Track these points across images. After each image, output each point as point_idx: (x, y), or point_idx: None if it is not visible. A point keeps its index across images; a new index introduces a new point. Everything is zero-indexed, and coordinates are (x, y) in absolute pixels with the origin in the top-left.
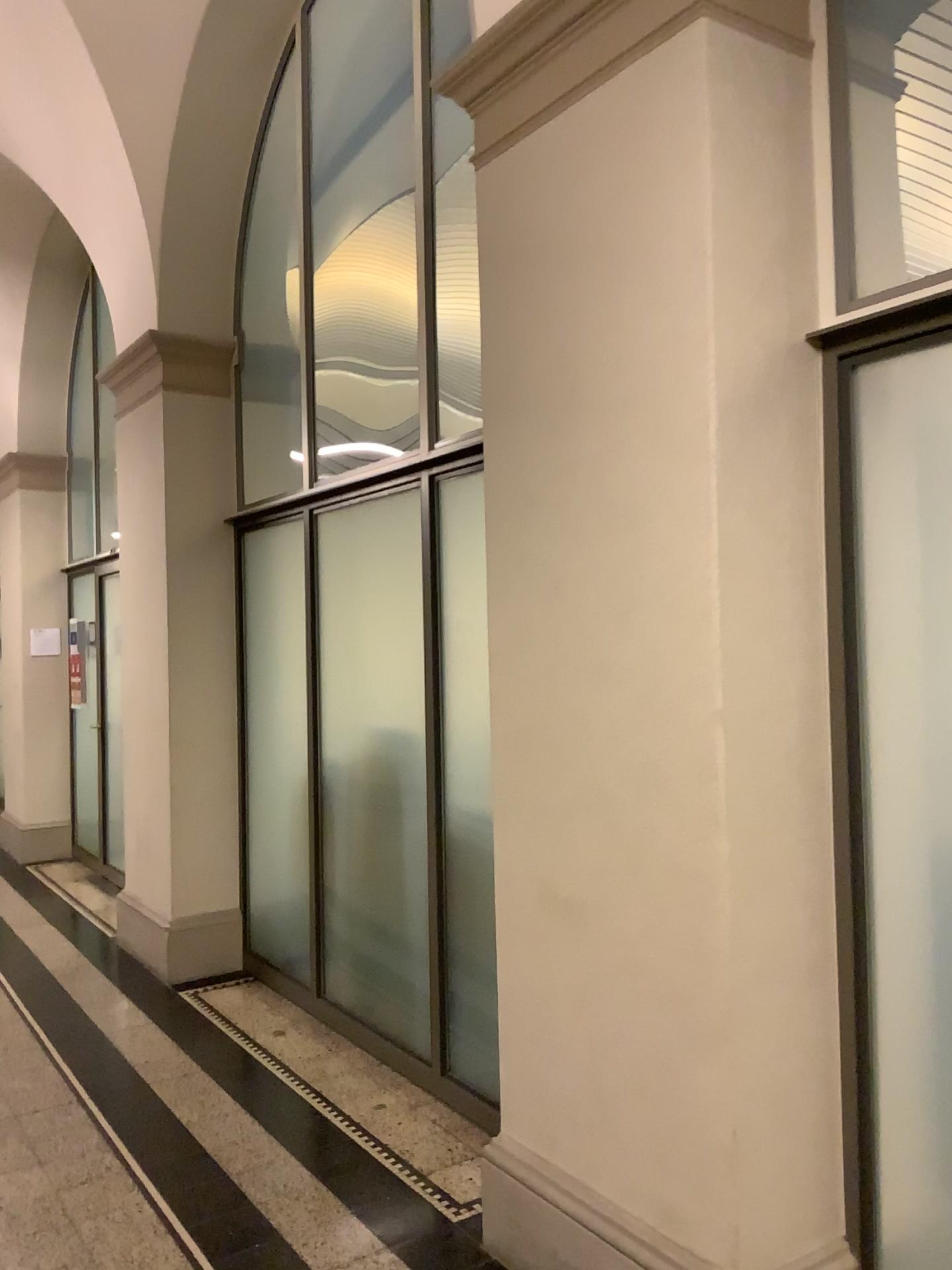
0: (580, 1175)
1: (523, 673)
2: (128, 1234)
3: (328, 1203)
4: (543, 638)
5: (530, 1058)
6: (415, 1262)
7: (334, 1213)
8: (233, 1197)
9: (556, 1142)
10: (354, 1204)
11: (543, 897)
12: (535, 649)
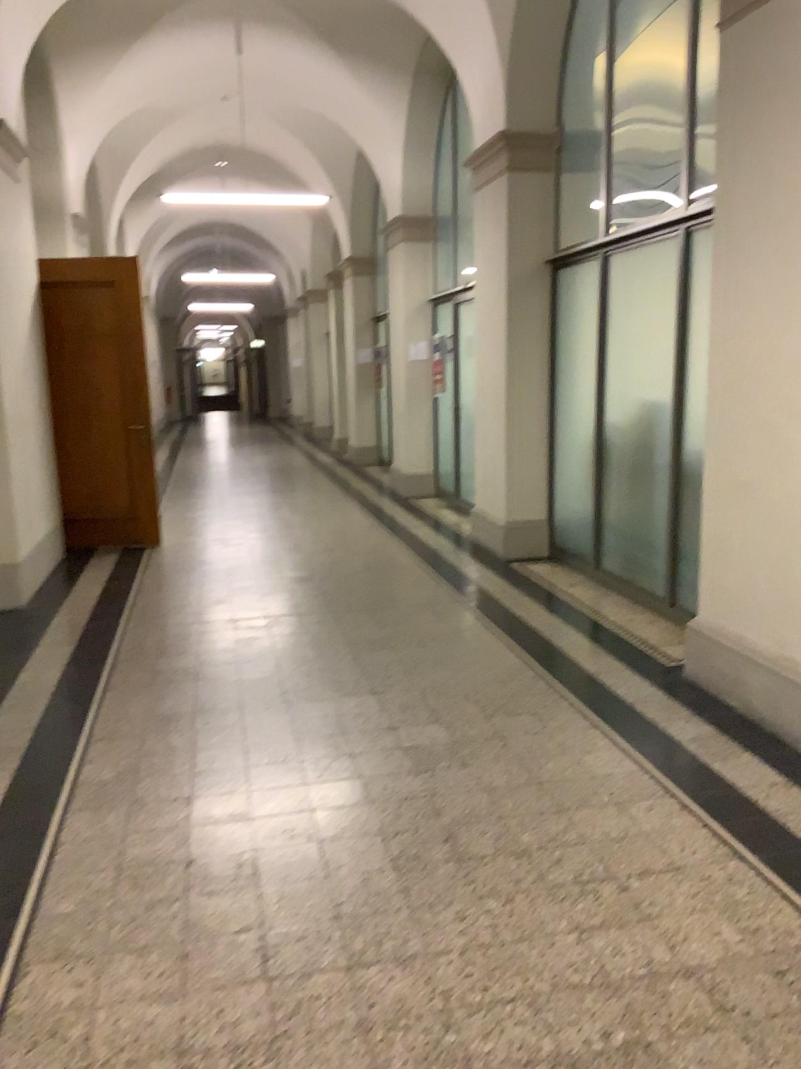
0: (736, 629)
1: (725, 355)
2: (493, 649)
3: (597, 649)
4: (737, 334)
5: (713, 572)
6: (643, 674)
7: (600, 653)
8: (546, 642)
9: (724, 615)
10: (612, 652)
11: (727, 483)
12: (732, 340)
